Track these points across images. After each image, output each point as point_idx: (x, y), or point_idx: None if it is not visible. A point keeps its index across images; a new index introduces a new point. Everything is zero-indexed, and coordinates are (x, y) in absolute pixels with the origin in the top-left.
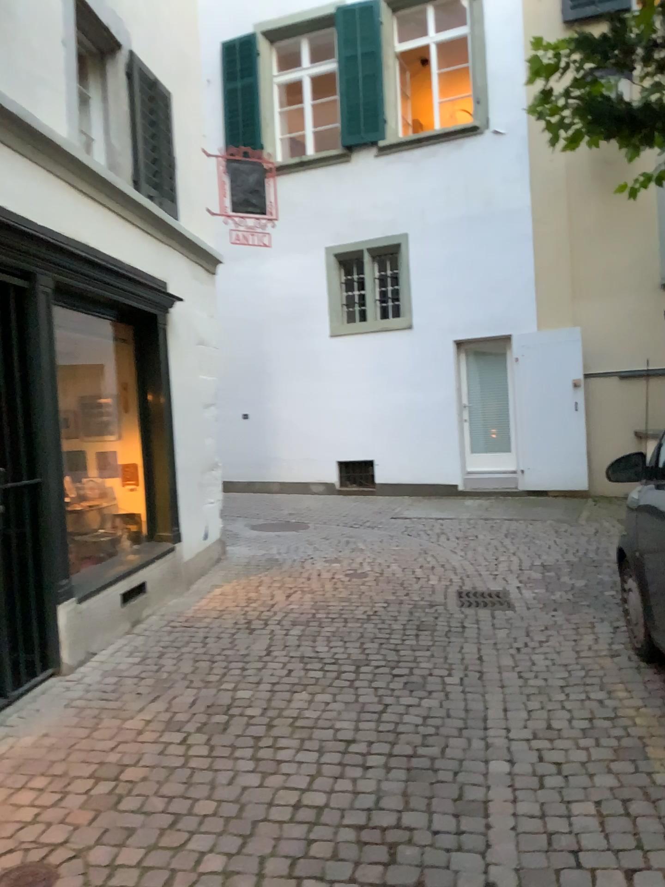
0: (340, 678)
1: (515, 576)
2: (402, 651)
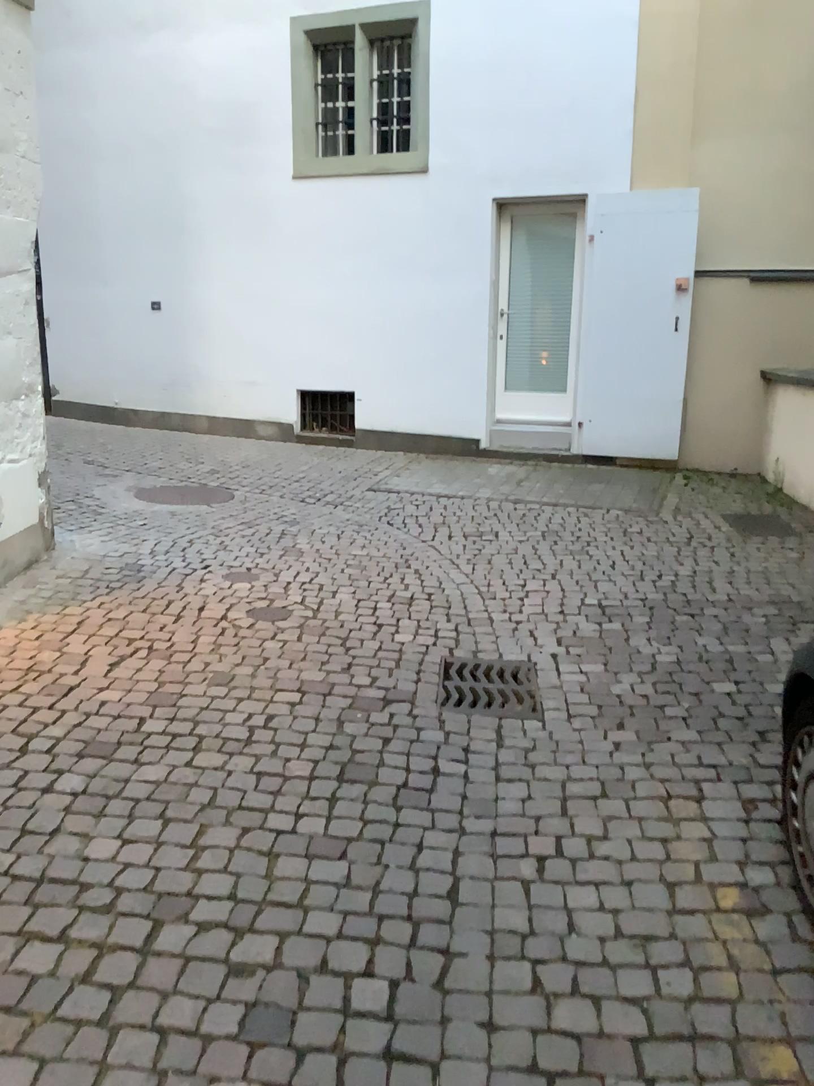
0: (89, 984)
1: (553, 636)
2: (282, 863)
